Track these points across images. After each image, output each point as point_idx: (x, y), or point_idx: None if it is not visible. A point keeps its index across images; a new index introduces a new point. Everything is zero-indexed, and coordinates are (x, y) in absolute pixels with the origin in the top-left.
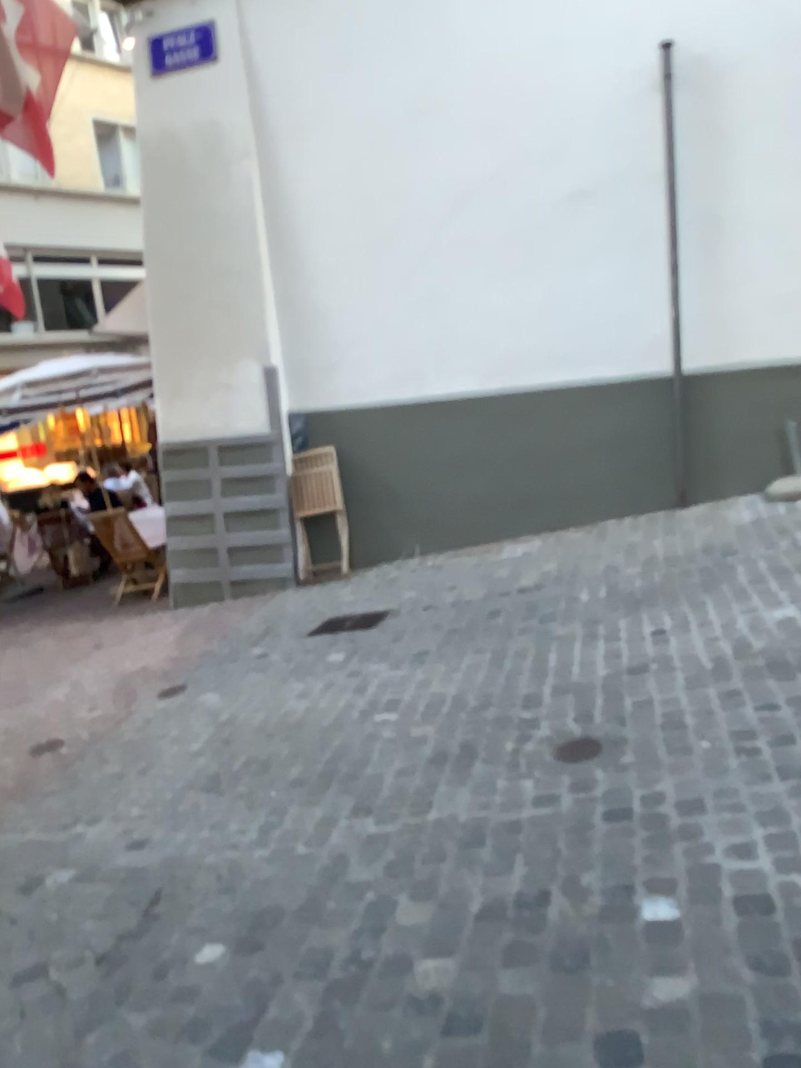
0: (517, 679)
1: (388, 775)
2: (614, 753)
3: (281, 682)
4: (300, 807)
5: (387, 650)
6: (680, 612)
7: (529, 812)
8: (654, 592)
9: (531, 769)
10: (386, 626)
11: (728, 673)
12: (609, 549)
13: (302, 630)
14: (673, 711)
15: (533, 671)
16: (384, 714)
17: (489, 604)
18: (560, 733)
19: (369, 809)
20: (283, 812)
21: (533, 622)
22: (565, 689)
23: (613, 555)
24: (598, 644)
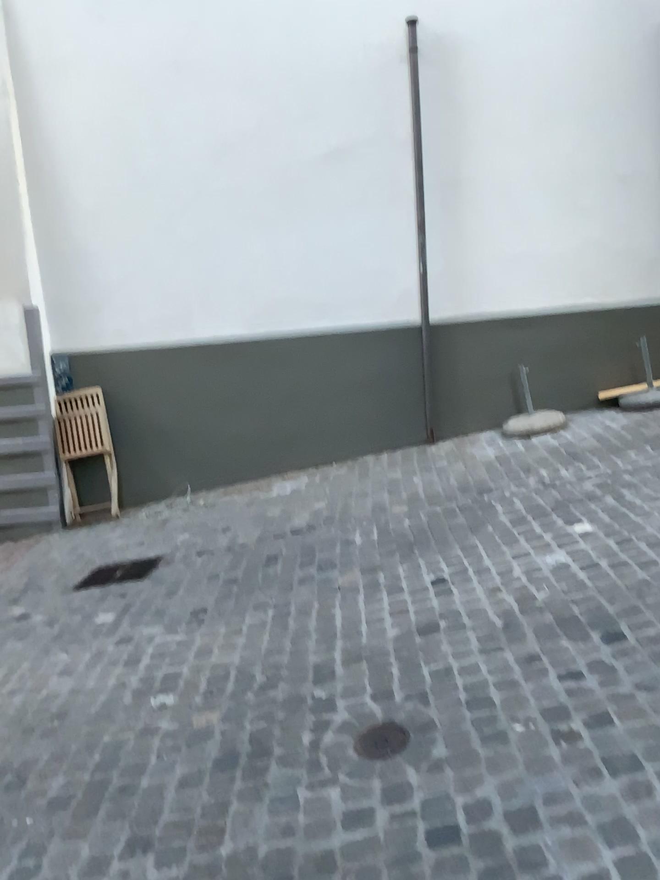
0: (301, 642)
1: (167, 789)
2: (425, 747)
3: (42, 651)
4: (60, 848)
5: (158, 606)
6: (454, 558)
7: (342, 844)
8: (422, 534)
9: (335, 775)
10: (156, 576)
11: (521, 633)
12: (369, 487)
13: (66, 582)
14: (477, 685)
15: (318, 633)
16: (159, 695)
17: (260, 547)
18: (359, 719)
19: (147, 846)
20: (38, 857)
21: (309, 570)
22: (355, 656)
23: (375, 493)
24: (379, 597)
